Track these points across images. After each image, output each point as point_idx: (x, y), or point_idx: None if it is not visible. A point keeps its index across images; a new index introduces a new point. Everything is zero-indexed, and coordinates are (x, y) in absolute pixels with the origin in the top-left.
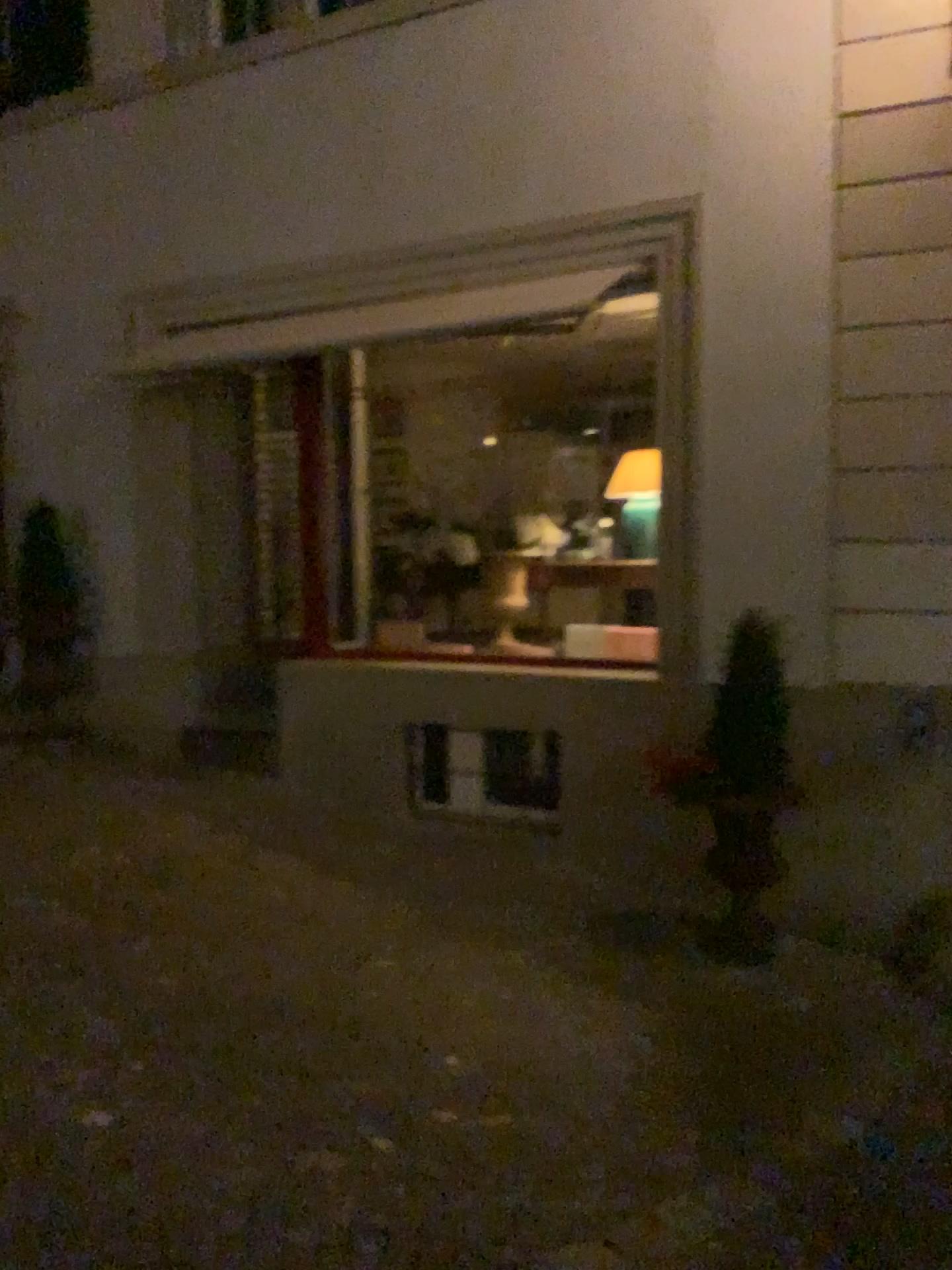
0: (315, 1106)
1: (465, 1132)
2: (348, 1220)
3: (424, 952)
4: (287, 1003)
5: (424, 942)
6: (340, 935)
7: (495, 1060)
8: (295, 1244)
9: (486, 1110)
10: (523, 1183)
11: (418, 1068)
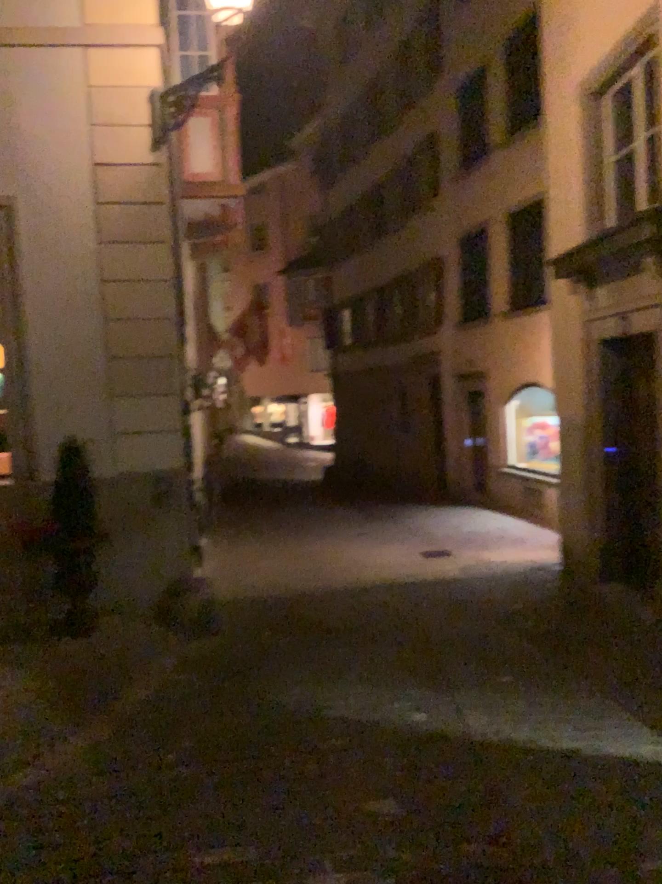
0: None
1: None
2: None
3: None
4: None
5: None
6: None
7: None
8: None
9: None
10: None
11: None
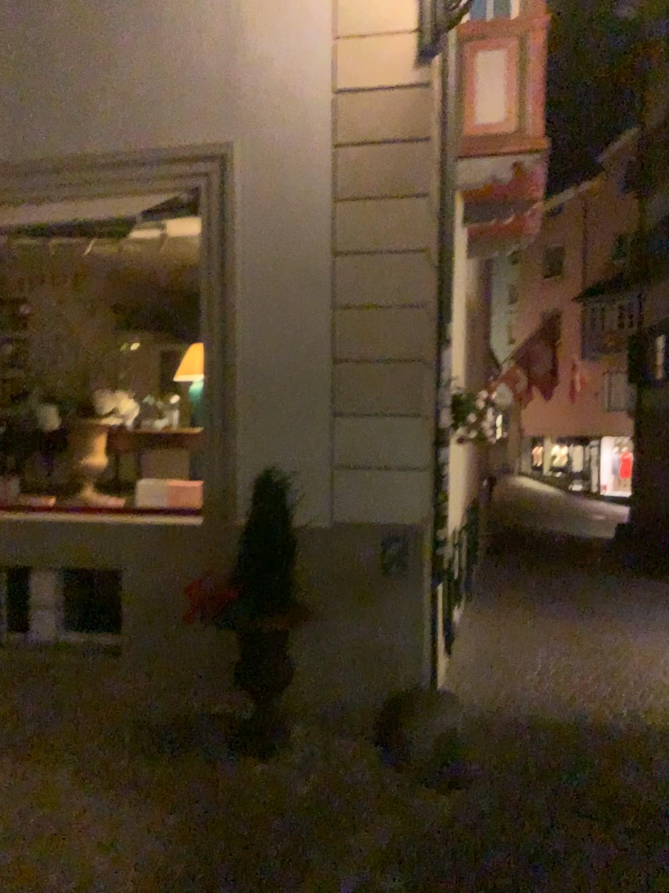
0: None
1: None
2: None
3: None
4: None
5: None
6: None
7: None
8: None
9: None
10: None
11: None
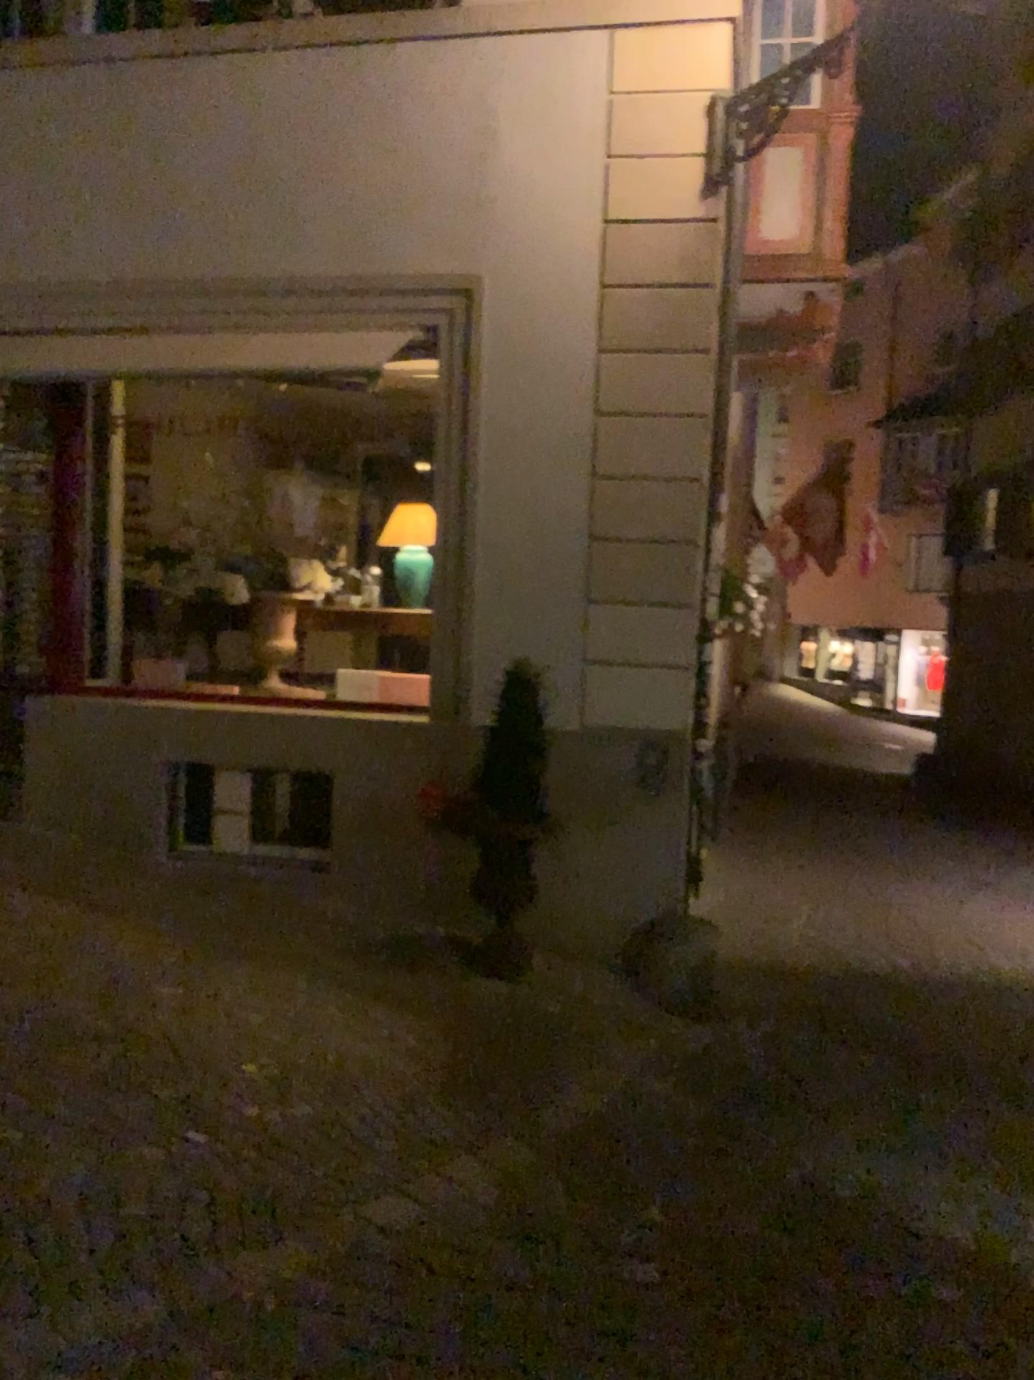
0: (129, 1109)
1: (273, 1120)
2: (178, 1194)
3: (208, 978)
4: (82, 1026)
5: (207, 970)
6: (121, 966)
7: (291, 1064)
8: (134, 1215)
9: (289, 1103)
10: (330, 1156)
11: (221, 1074)
